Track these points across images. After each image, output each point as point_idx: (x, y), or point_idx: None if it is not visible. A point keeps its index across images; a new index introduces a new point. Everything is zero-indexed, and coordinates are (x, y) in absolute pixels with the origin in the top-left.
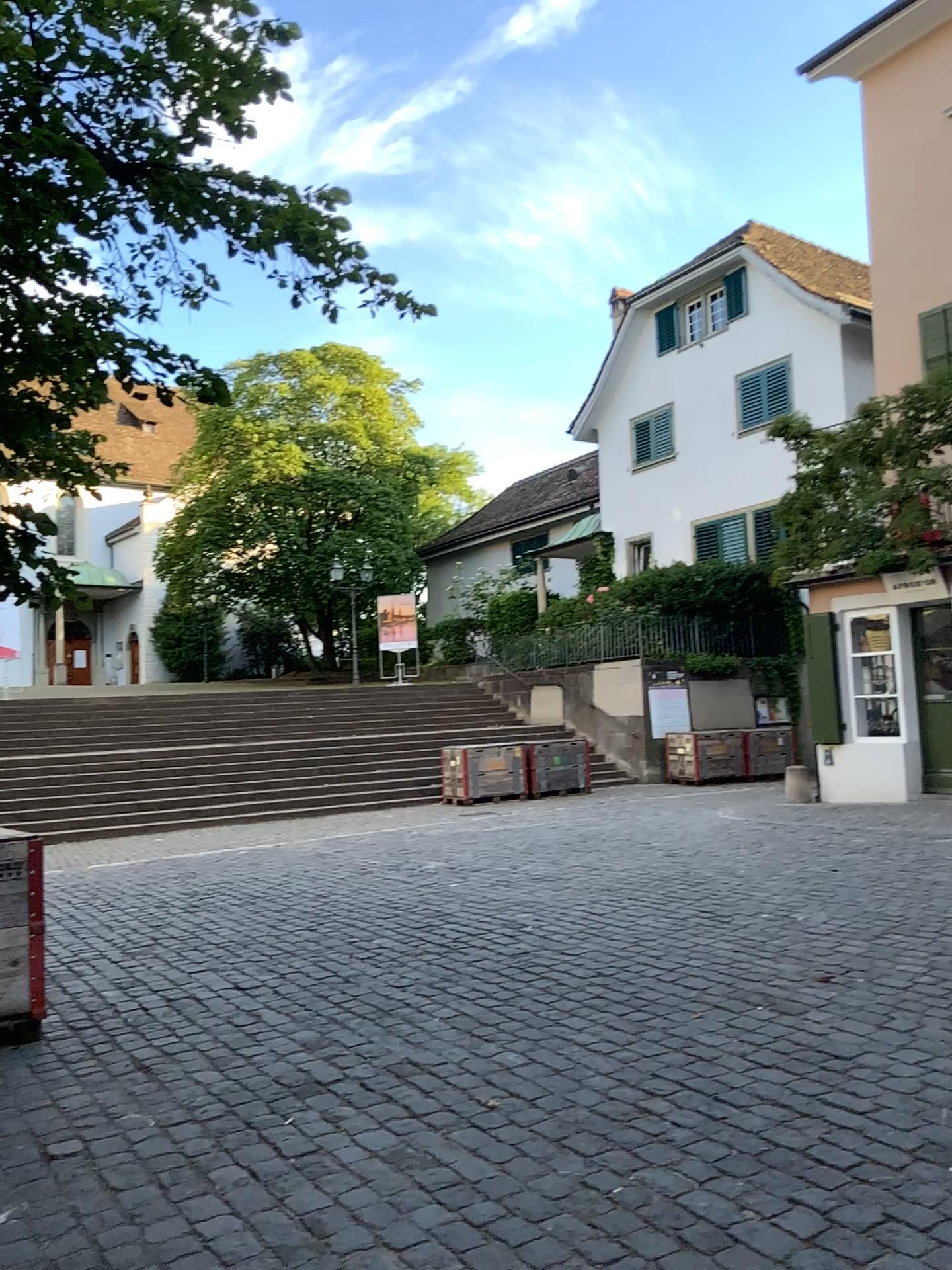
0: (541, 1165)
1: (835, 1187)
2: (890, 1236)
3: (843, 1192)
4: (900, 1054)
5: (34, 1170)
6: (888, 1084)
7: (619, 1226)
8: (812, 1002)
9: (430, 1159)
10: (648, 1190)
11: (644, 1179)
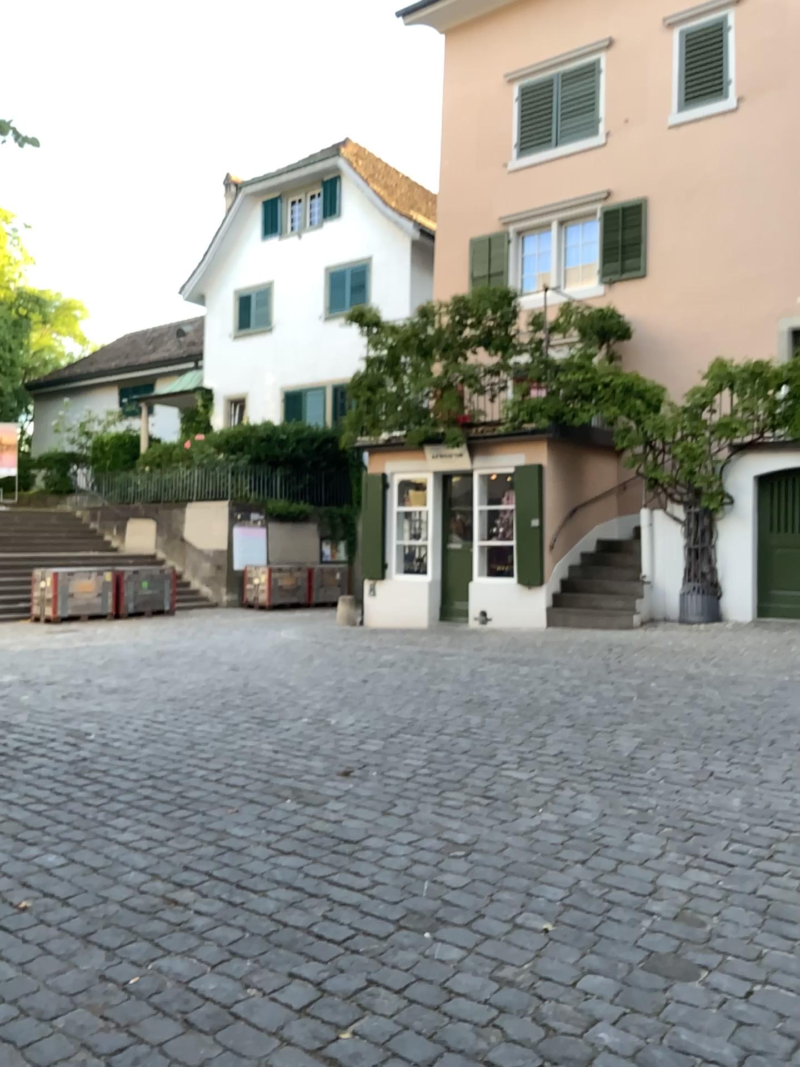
0: (62, 965)
1: (329, 961)
2: (369, 1001)
3: (335, 964)
4: (397, 837)
5: None
6: (384, 864)
7: (128, 1019)
8: (332, 796)
9: None
10: (163, 979)
11: (161, 969)
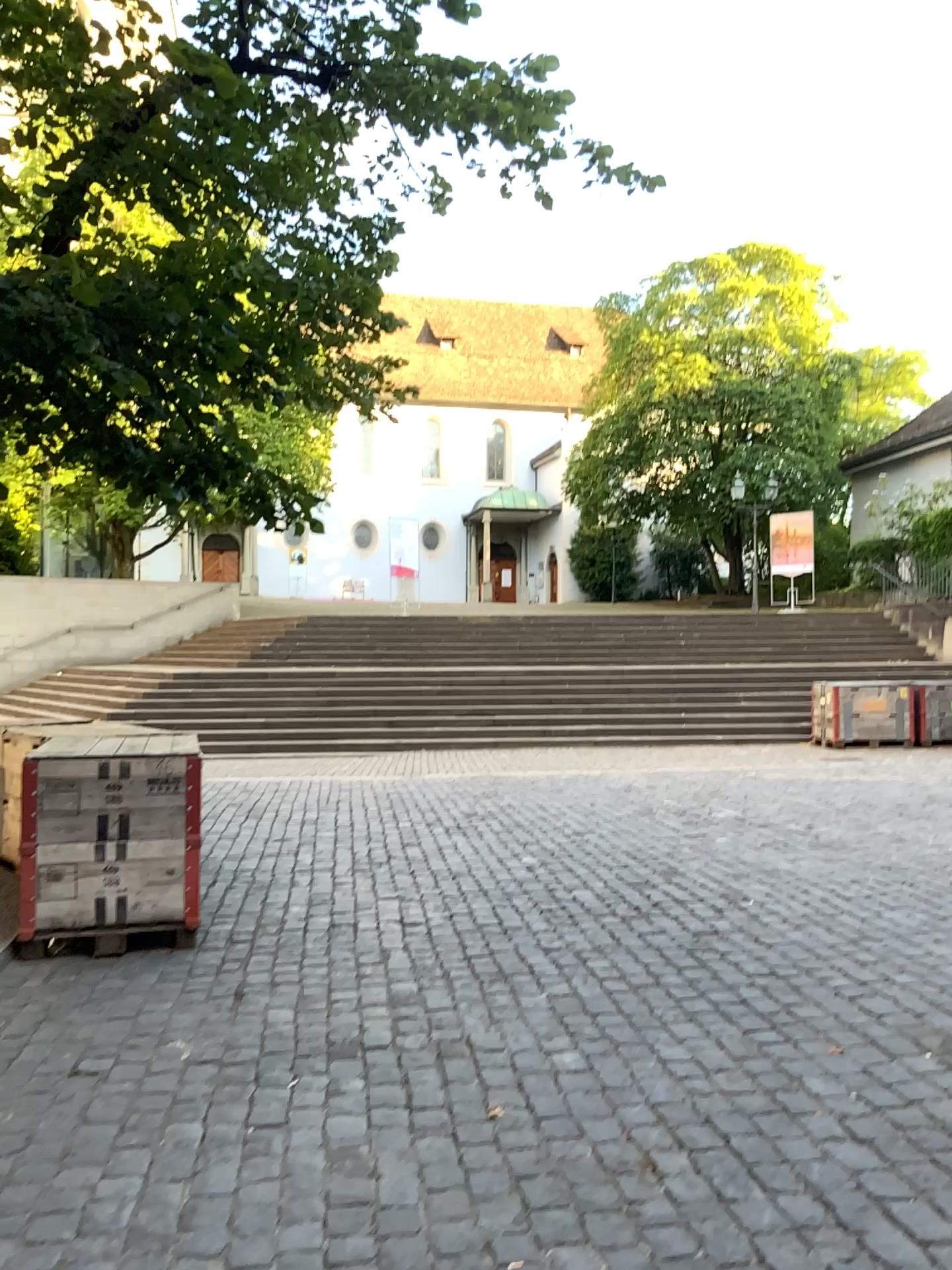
0: (463, 1208)
1: None
2: None
3: None
4: None
5: (46, 1082)
6: None
7: None
8: None
9: (362, 1166)
10: None
11: (551, 1262)
